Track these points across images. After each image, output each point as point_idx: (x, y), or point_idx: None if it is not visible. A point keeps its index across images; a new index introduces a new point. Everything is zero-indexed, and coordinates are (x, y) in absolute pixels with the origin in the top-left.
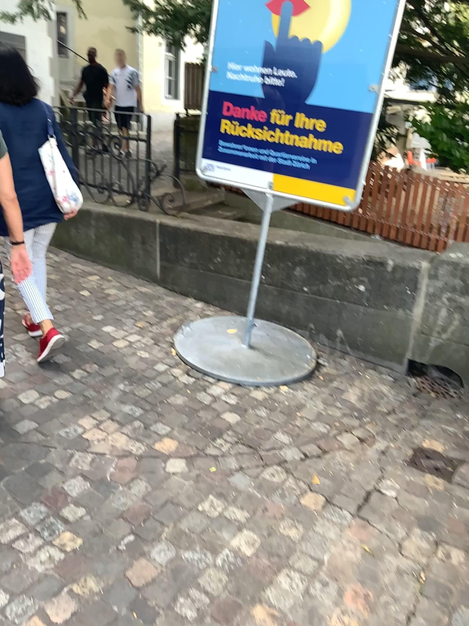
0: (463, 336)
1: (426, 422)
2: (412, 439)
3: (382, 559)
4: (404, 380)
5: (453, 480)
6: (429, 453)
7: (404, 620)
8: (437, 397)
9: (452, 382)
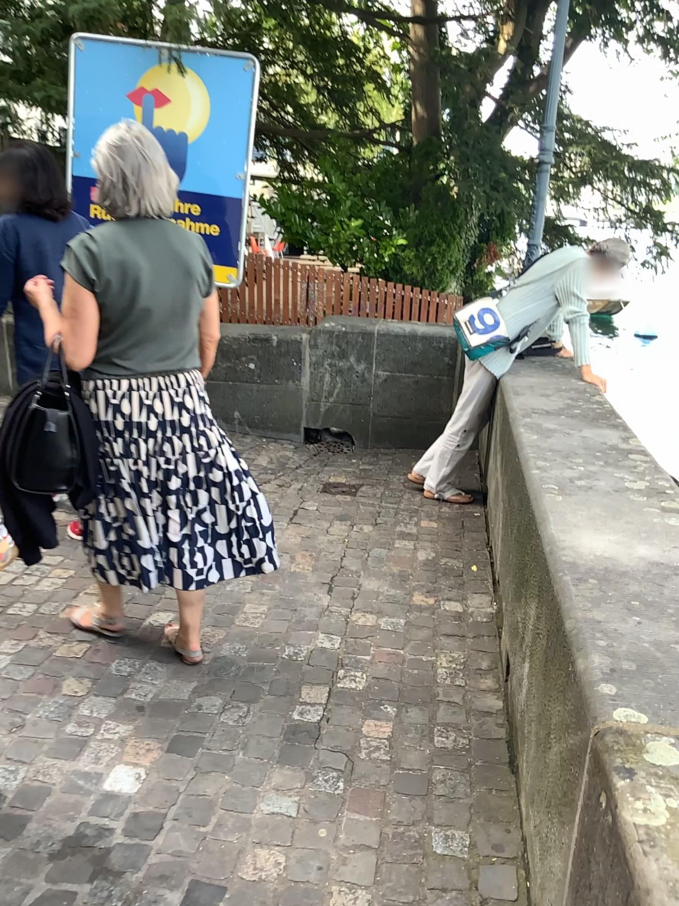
0: (346, 395)
1: (328, 466)
2: (320, 477)
3: (315, 534)
4: (303, 445)
5: (357, 492)
6: (335, 481)
7: (338, 555)
8: (333, 452)
9: (344, 439)
